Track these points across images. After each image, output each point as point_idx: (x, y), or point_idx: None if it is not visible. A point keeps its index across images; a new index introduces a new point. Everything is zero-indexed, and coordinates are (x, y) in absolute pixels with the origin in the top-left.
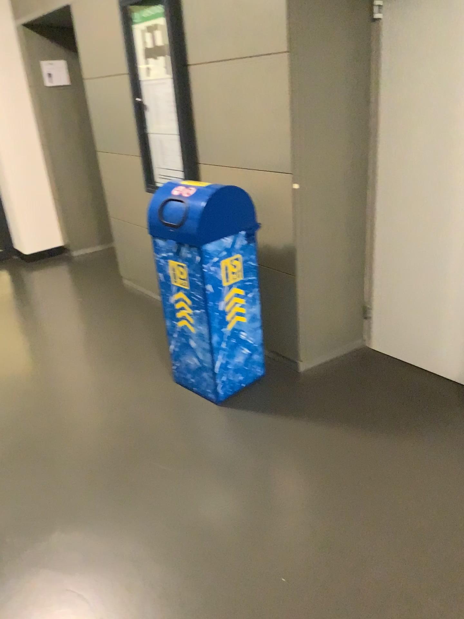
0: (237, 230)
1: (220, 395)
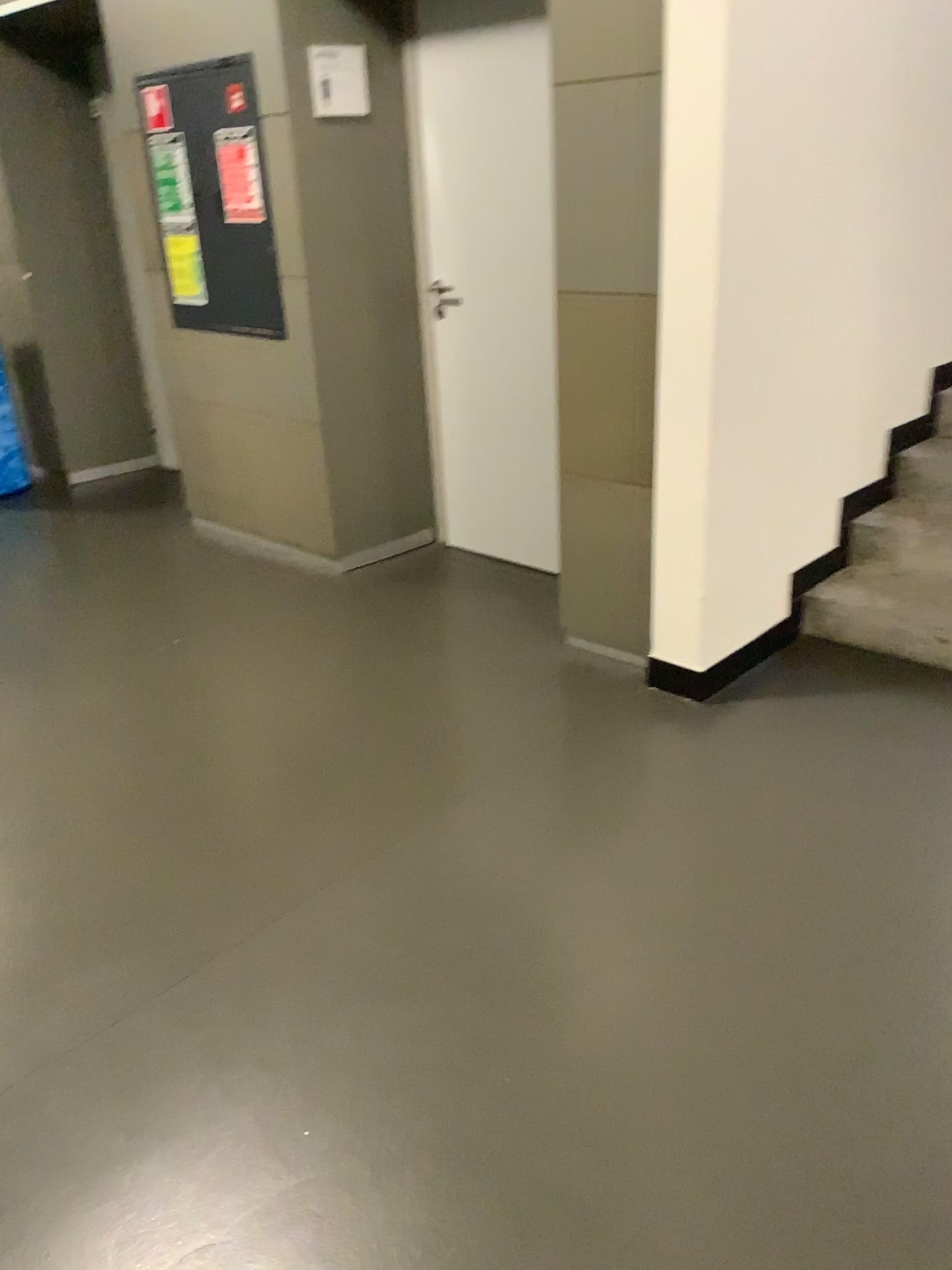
0: None
1: None
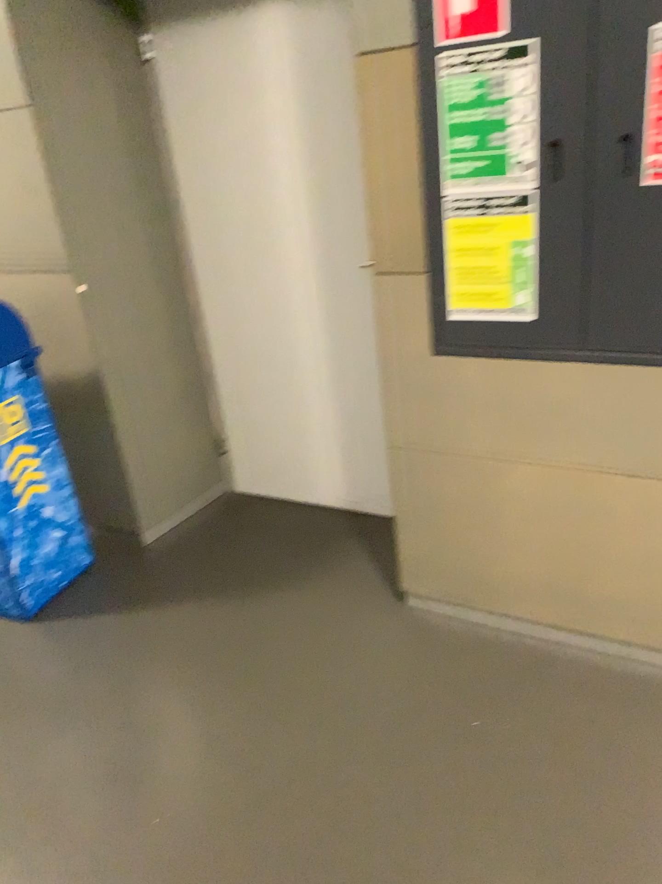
0: (0, 362)
1: (27, 603)
